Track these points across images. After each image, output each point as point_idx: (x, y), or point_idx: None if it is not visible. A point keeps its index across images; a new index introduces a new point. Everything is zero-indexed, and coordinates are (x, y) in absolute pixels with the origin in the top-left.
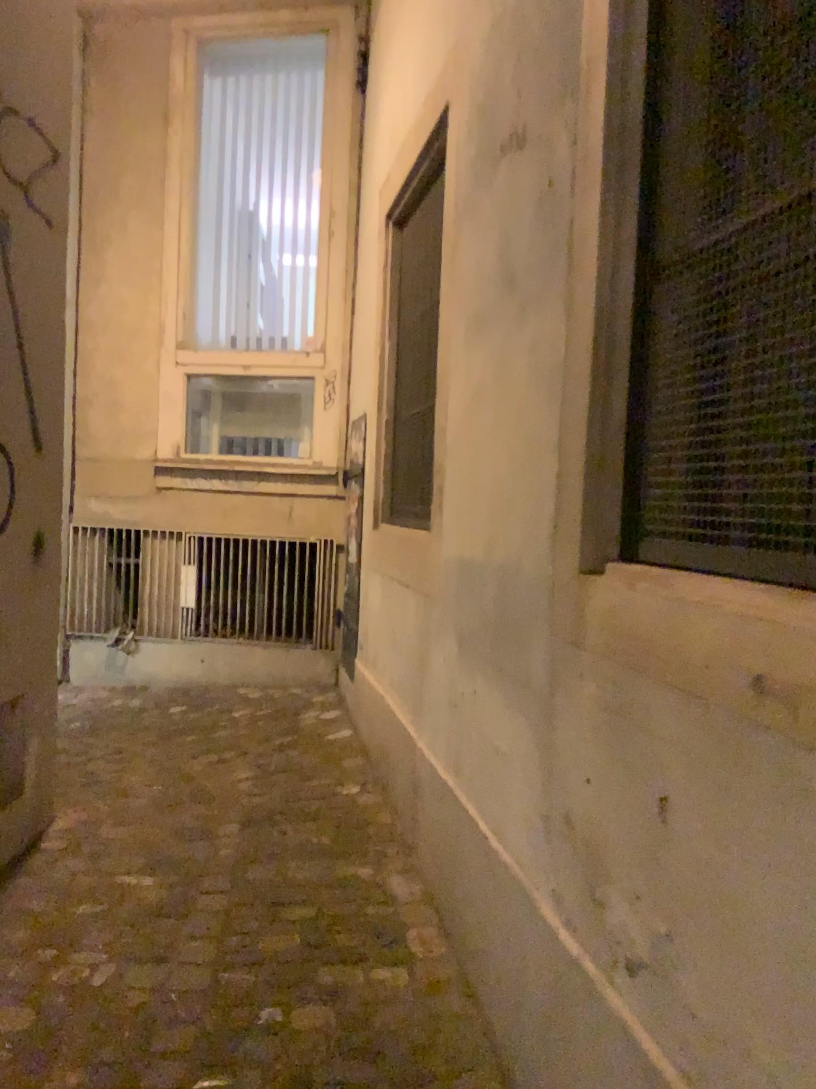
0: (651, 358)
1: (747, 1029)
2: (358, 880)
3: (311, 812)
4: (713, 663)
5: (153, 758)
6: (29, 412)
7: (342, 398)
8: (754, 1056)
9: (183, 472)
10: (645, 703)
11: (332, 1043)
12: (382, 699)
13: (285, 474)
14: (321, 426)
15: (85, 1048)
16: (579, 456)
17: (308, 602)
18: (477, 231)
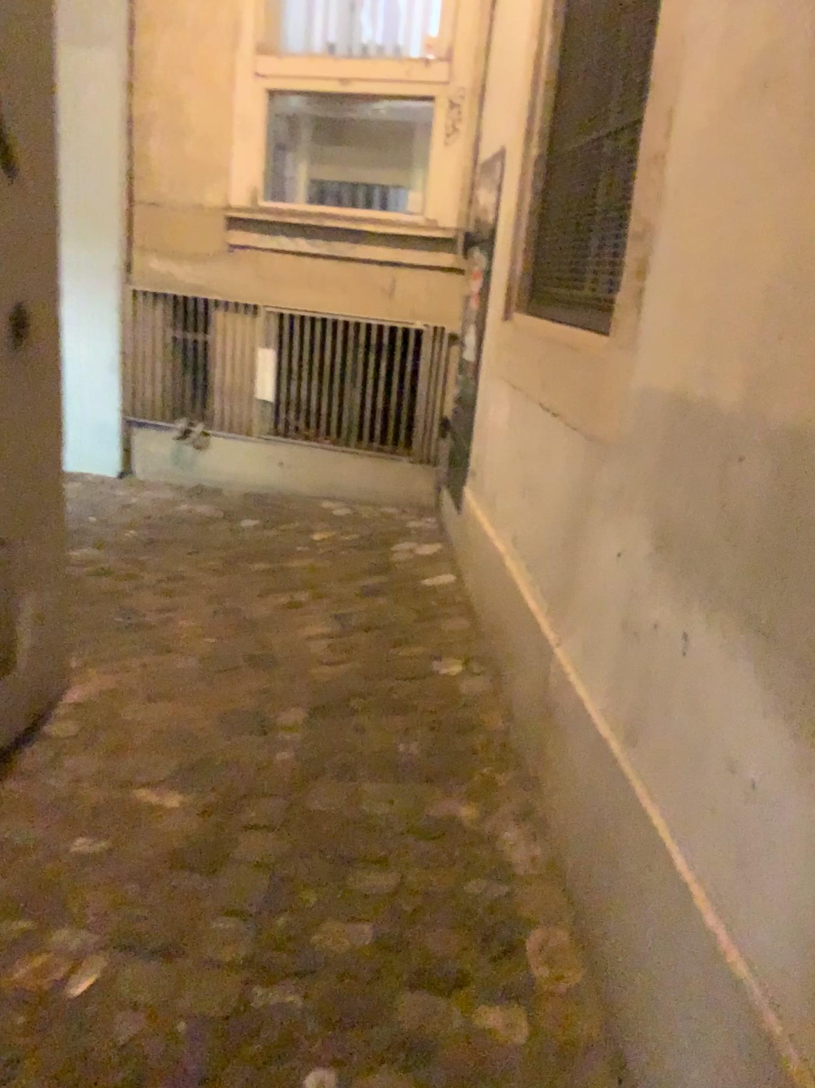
0: None
1: None
2: (457, 830)
3: (398, 700)
4: None
5: (207, 595)
6: None
7: (470, 128)
8: None
9: (260, 227)
10: None
11: None
12: (501, 557)
13: (389, 234)
14: (439, 170)
15: None
16: None
17: (409, 401)
18: None
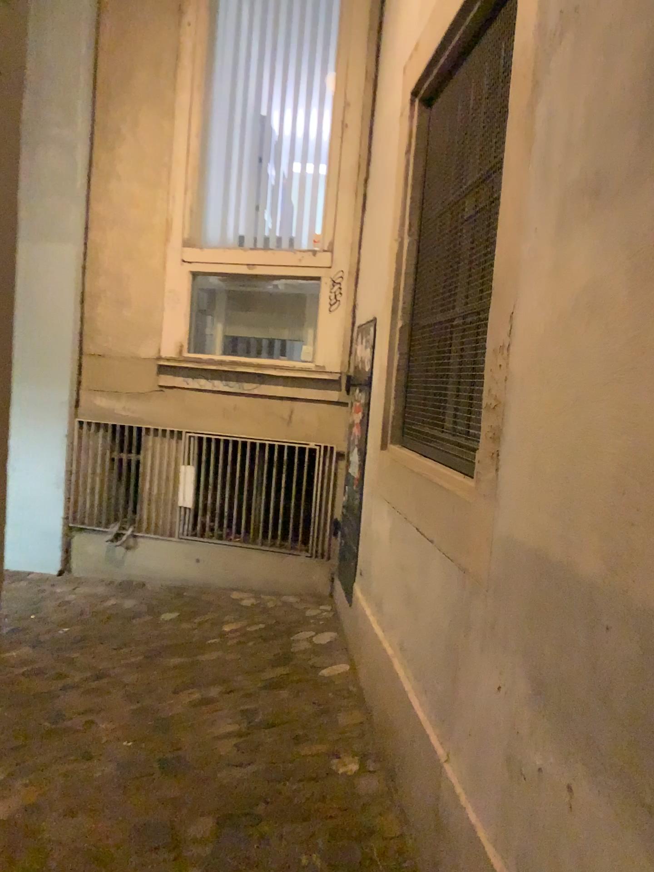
0: None
1: None
2: None
3: (301, 805)
4: None
5: (129, 695)
6: None
7: (349, 301)
8: None
9: (184, 372)
10: None
11: None
12: (389, 661)
13: (287, 378)
14: (326, 330)
15: None
16: None
17: (305, 508)
18: (601, 44)
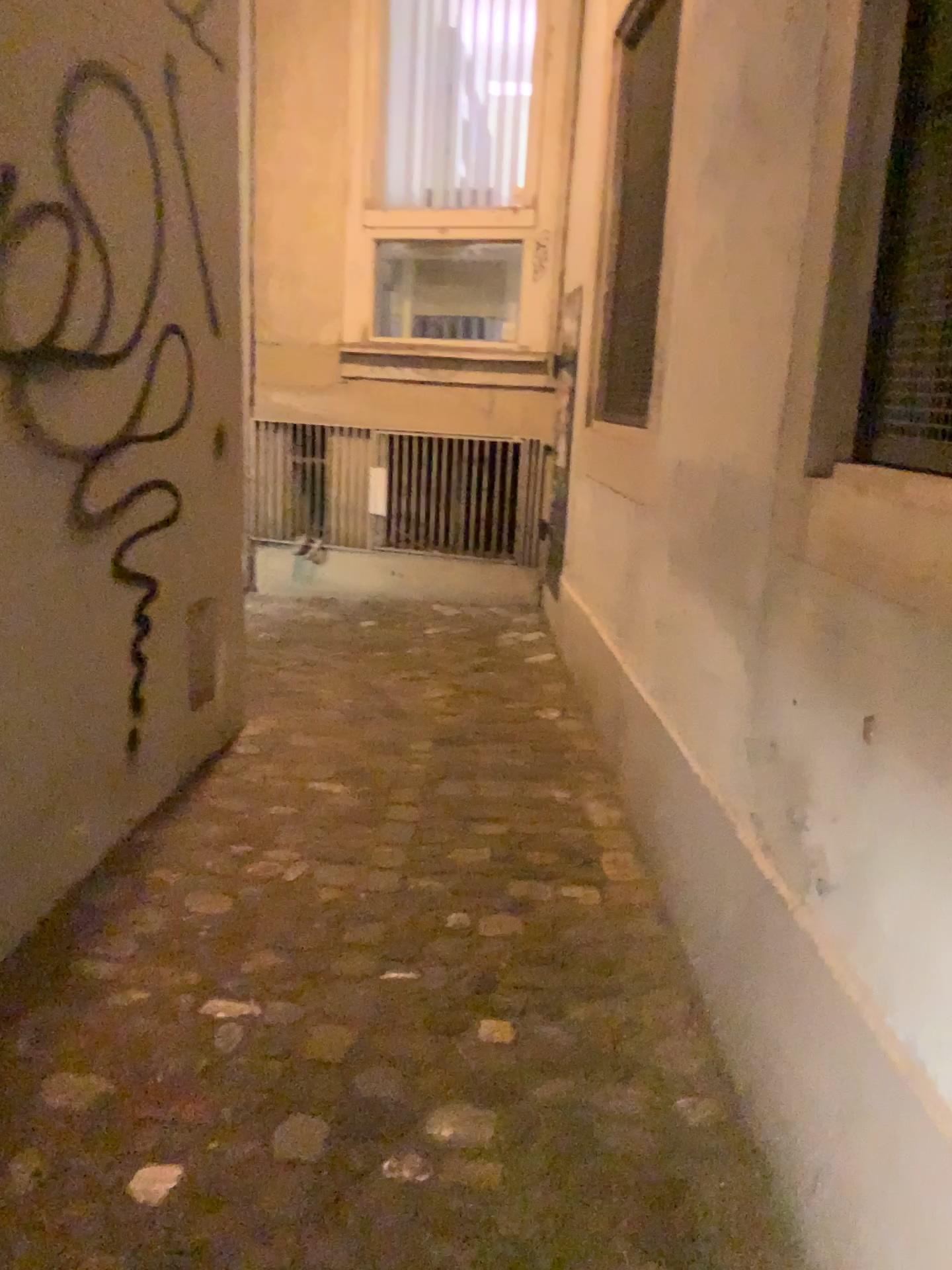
0: (908, 217)
1: (930, 946)
2: (553, 803)
3: (507, 734)
4: (935, 573)
5: (340, 671)
6: (203, 288)
7: (554, 267)
8: (935, 971)
9: (371, 358)
10: (861, 618)
11: (517, 952)
12: (588, 618)
13: (487, 360)
14: (530, 302)
15: (277, 935)
16: (813, 338)
17: (510, 509)
18: (715, 56)
